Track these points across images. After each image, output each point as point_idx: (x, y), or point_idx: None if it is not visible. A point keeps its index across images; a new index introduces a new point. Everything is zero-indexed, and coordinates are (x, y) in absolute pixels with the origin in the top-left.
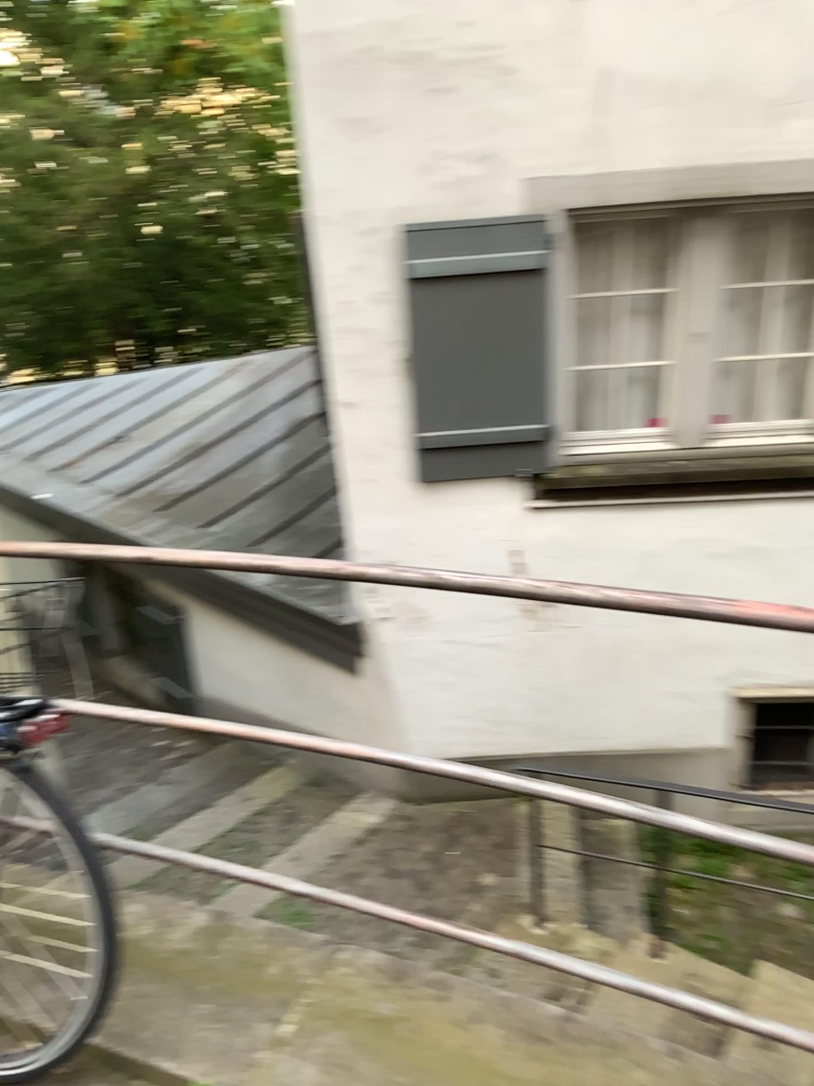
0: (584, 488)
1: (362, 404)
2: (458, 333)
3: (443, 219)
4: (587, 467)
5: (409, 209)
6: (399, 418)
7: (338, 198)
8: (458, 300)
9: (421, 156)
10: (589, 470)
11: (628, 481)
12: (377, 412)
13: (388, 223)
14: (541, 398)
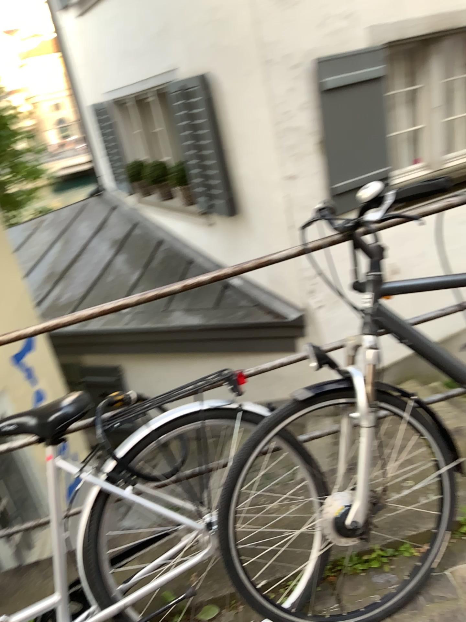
0: None
1: (301, 175)
2: (348, 121)
3: (333, 54)
4: None
5: (316, 50)
6: (321, 179)
7: (278, 47)
8: (347, 101)
9: (319, 16)
10: None
11: None
12: (309, 179)
13: (307, 60)
14: (386, 152)
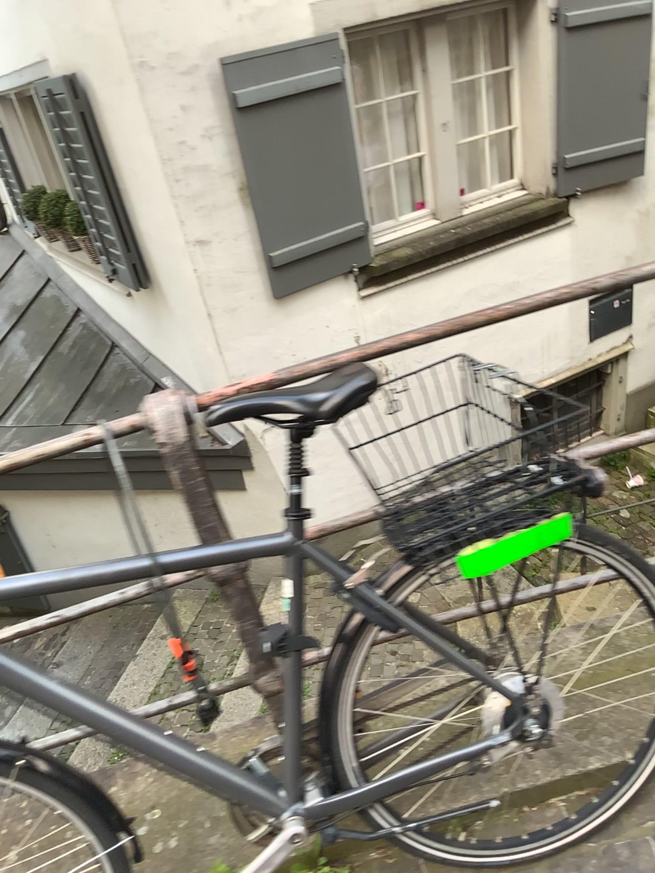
0: (394, 269)
1: (216, 239)
2: (287, 153)
3: (254, 48)
4: (393, 250)
5: (223, 43)
6: (250, 244)
7: (156, 41)
8: (282, 123)
9: None
10: (395, 253)
11: (423, 255)
12: (230, 244)
13: (208, 59)
14: (358, 199)
